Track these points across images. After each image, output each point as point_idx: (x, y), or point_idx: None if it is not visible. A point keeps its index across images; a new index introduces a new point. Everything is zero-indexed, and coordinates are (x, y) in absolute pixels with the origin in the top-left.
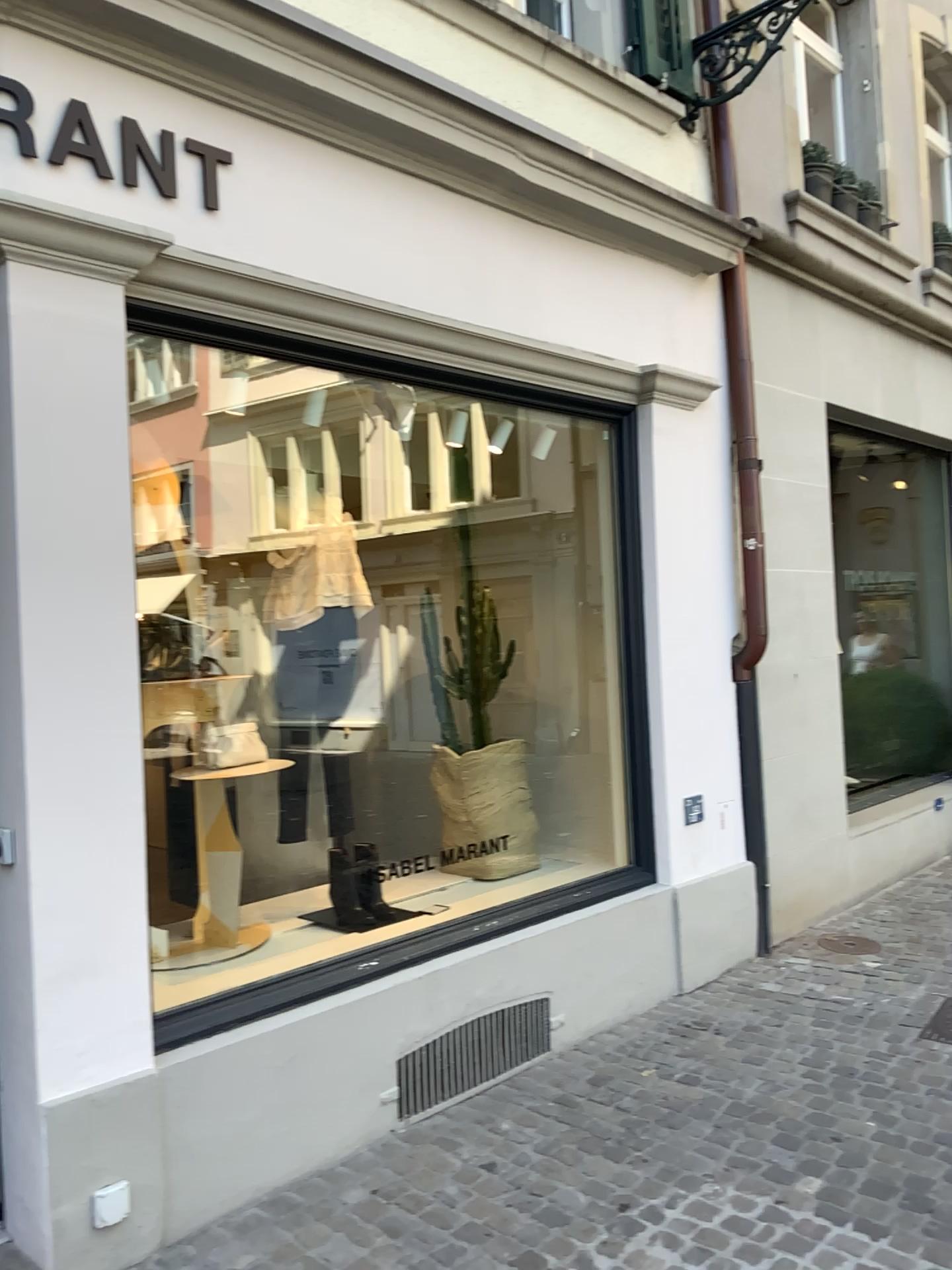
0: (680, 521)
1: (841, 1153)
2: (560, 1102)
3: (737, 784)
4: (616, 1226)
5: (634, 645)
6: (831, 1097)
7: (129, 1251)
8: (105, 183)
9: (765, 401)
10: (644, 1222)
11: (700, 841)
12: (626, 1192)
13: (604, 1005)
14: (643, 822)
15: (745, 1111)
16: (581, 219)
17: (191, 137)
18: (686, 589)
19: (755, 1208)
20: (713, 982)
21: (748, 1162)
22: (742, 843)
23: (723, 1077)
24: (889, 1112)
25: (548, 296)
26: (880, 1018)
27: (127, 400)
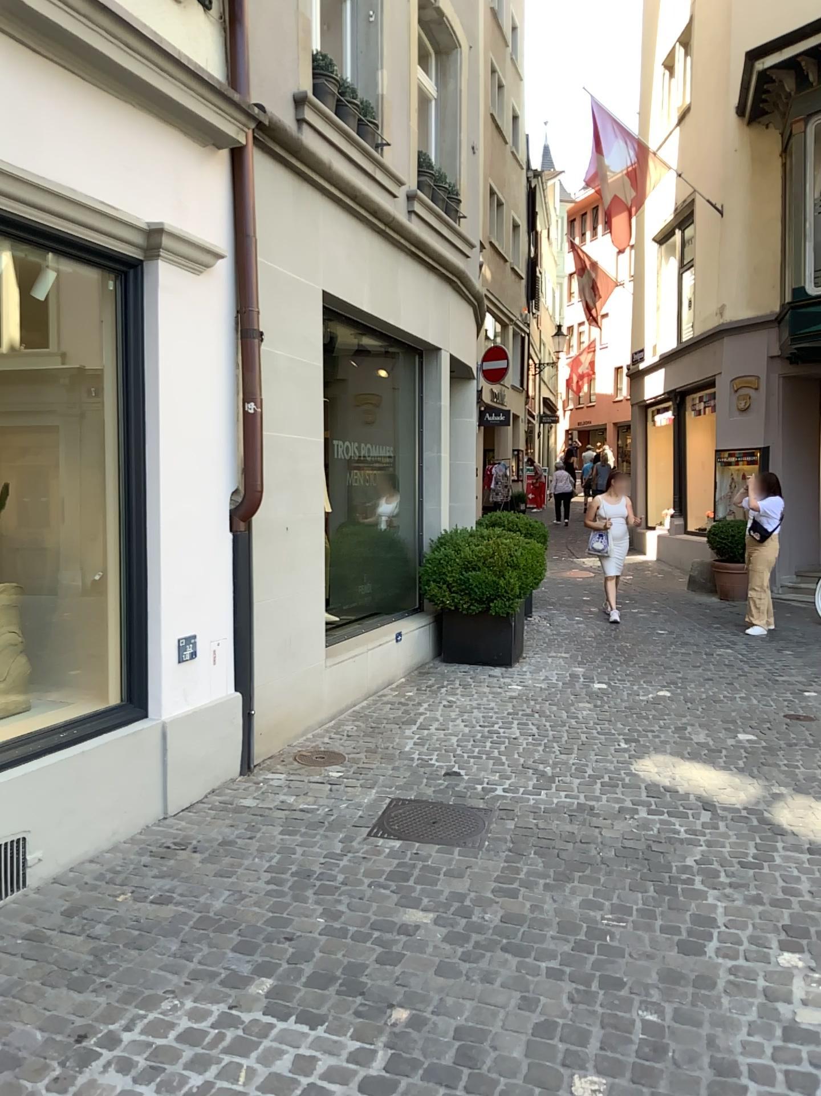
0: (183, 380)
1: (292, 952)
2: (30, 940)
3: (229, 625)
4: (70, 1061)
5: (133, 495)
6: (289, 900)
7: None
8: None
9: (267, 279)
10: (100, 1052)
11: (191, 677)
12: (85, 1024)
13: (88, 837)
14: (136, 662)
15: (211, 924)
16: (87, 61)
17: None
18: (186, 445)
19: (209, 1017)
20: (197, 804)
21: (208, 974)
22: (231, 677)
23: (195, 894)
24: (336, 908)
25: (48, 134)
26: (338, 824)
27: None
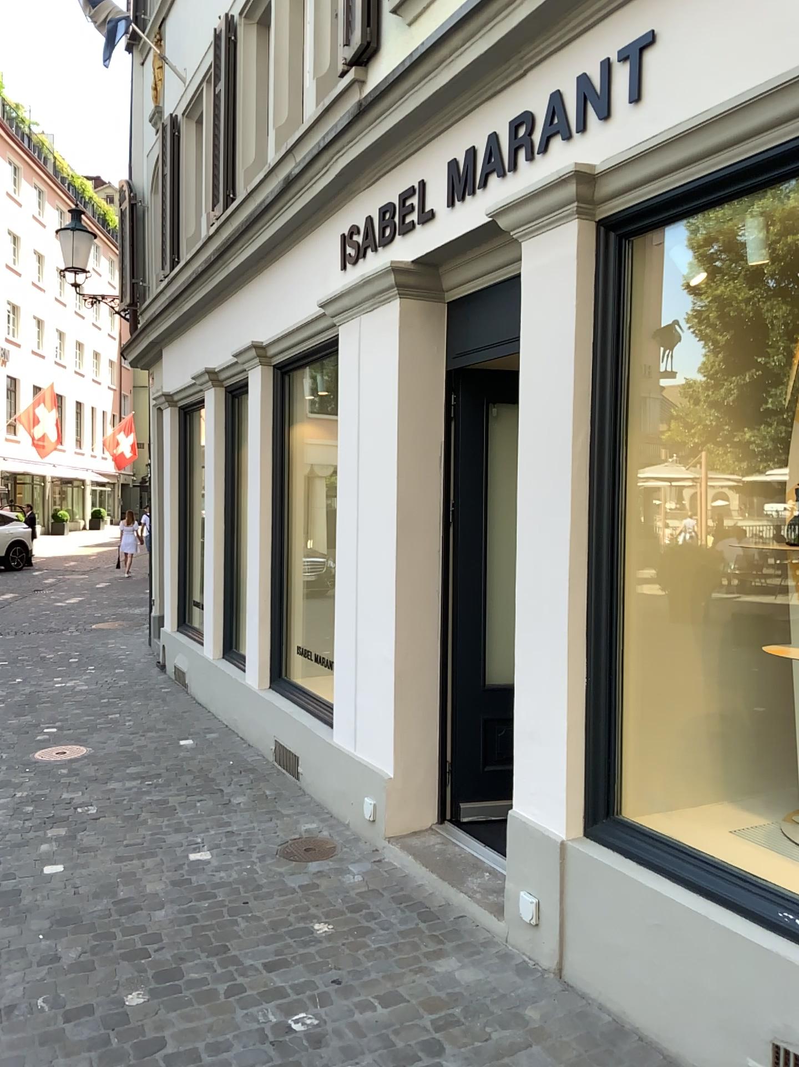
0: None
1: None
2: None
3: None
4: None
5: None
6: None
7: (540, 950)
8: (569, 142)
9: None
10: None
11: None
12: None
13: None
14: None
15: None
16: None
17: (625, 45)
18: None
19: None
20: None
21: None
22: None
23: None
24: None
25: None
26: None
27: (598, 306)
